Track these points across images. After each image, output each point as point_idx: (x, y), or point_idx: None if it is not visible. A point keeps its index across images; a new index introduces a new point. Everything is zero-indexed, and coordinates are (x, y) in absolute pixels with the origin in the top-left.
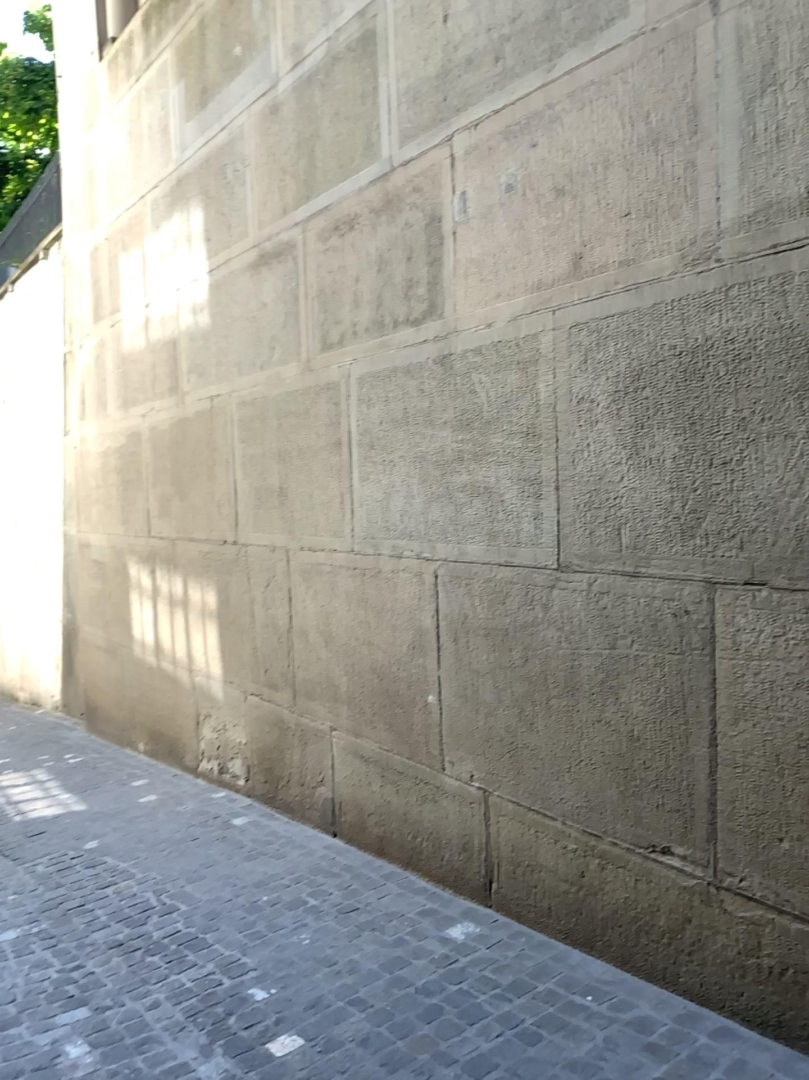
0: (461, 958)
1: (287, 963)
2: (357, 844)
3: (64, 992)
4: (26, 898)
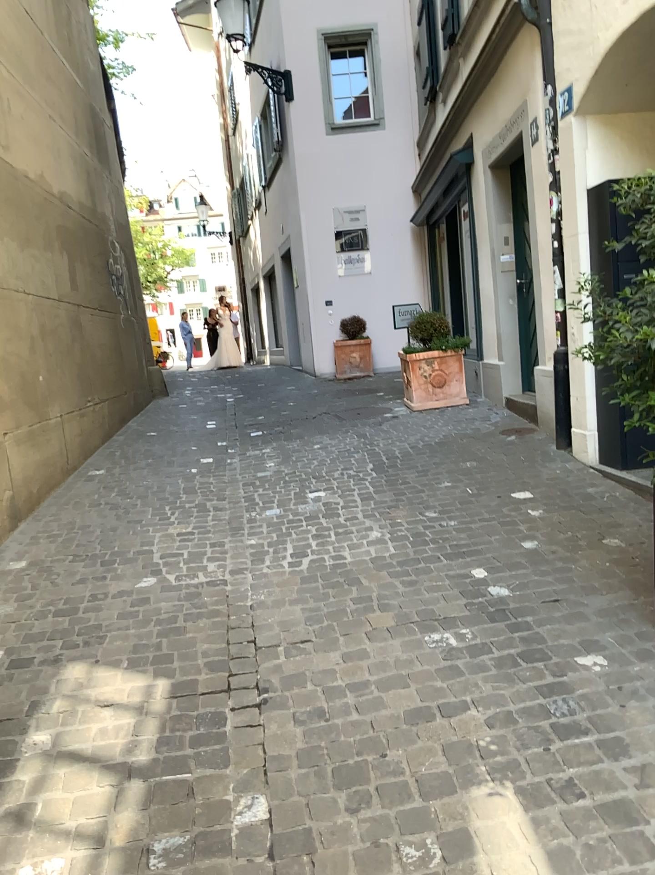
0: (122, 462)
1: (171, 473)
2: (31, 513)
3: (262, 478)
4: (245, 532)
